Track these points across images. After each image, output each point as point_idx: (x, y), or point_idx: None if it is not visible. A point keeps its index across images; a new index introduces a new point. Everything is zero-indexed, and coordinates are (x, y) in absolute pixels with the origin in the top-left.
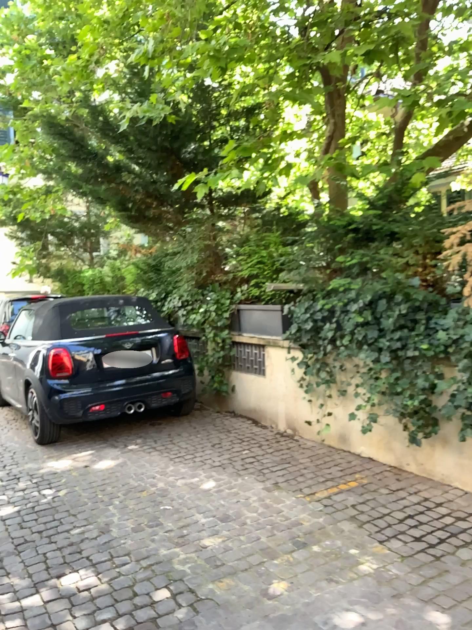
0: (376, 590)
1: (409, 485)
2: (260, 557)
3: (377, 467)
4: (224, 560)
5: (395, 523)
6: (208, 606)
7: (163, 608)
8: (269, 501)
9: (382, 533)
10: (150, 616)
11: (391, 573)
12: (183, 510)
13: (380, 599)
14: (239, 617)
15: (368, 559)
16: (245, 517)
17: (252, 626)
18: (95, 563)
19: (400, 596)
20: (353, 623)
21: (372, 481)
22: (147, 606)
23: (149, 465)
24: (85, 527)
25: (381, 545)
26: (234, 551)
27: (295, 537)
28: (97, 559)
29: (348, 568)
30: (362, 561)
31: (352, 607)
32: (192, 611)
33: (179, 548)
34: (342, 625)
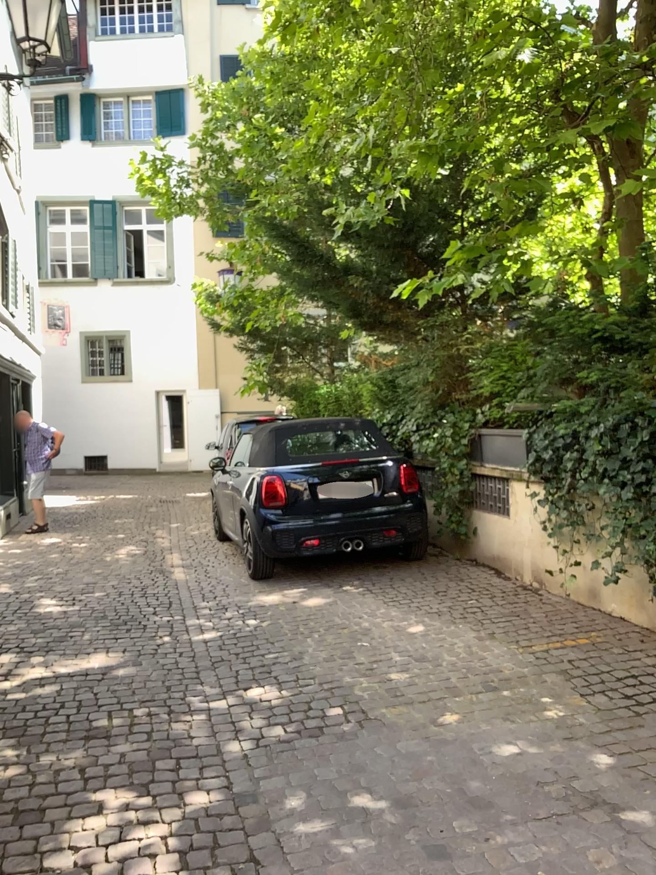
0: (547, 730)
1: (651, 647)
2: (441, 693)
3: (623, 626)
4: (404, 691)
5: (608, 679)
6: (373, 722)
7: (332, 720)
8: (475, 647)
9: (586, 686)
10: (318, 724)
11: (573, 719)
12: (379, 647)
13: (547, 737)
14: (399, 734)
15: (555, 705)
16: (441, 659)
17: (408, 741)
18: (281, 682)
19: (571, 737)
20: (508, 750)
21: (605, 639)
22: (318, 717)
23: (359, 606)
24: (279, 654)
25: (578, 696)
26: (417, 685)
27: (486, 680)
28: (284, 679)
29: (528, 710)
30: (547, 706)
31: (515, 740)
32: (357, 725)
33: (363, 678)
34: (495, 750)
